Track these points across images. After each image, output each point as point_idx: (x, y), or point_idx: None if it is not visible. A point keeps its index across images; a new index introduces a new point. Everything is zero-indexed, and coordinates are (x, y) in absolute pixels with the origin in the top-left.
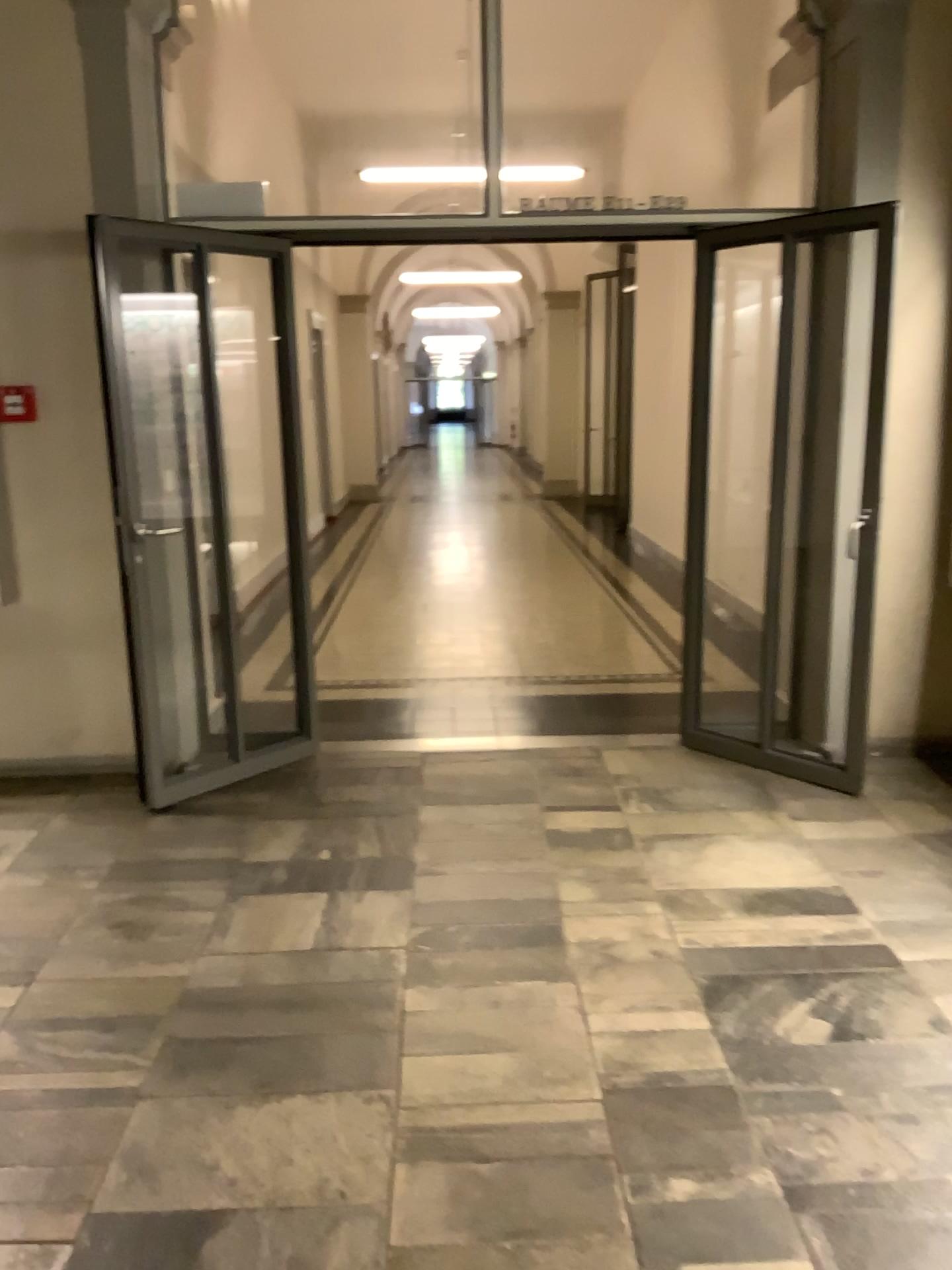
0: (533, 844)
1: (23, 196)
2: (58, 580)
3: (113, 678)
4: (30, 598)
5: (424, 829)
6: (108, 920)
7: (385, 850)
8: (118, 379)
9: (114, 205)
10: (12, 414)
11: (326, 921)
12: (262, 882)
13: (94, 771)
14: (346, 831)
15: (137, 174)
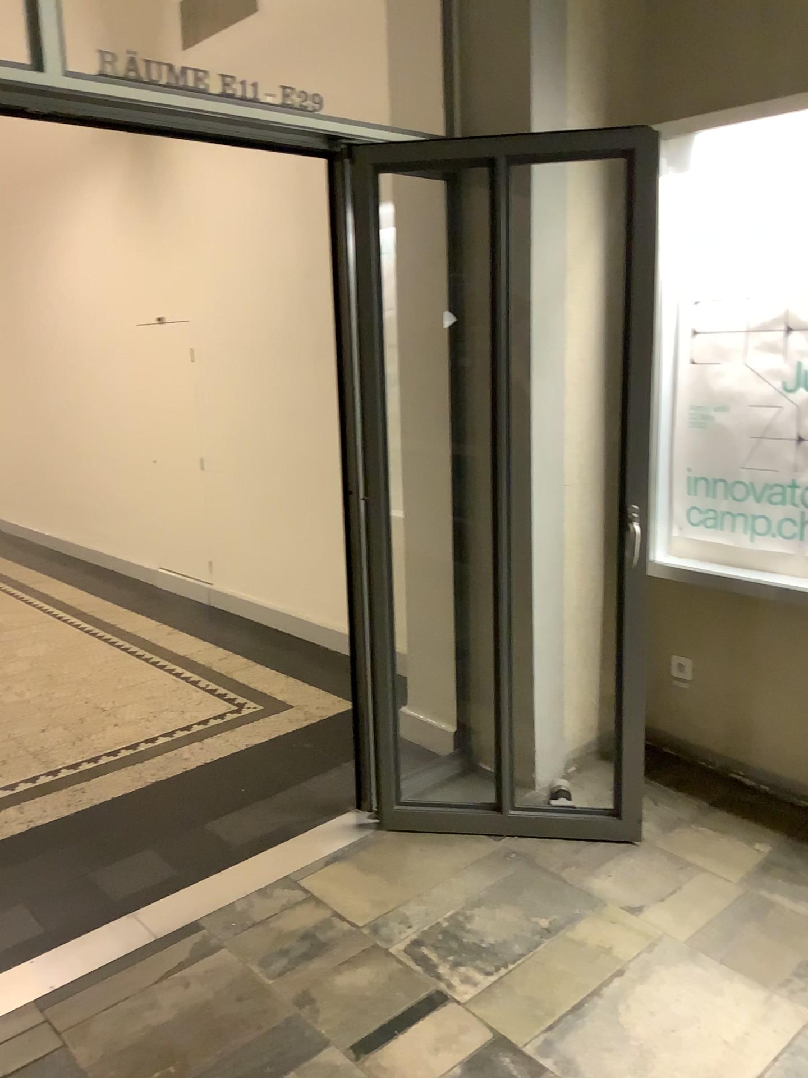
0: None
1: None
2: None
3: None
4: None
5: None
6: None
7: None
8: None
9: None
10: None
11: None
12: None
13: None
14: None
15: None
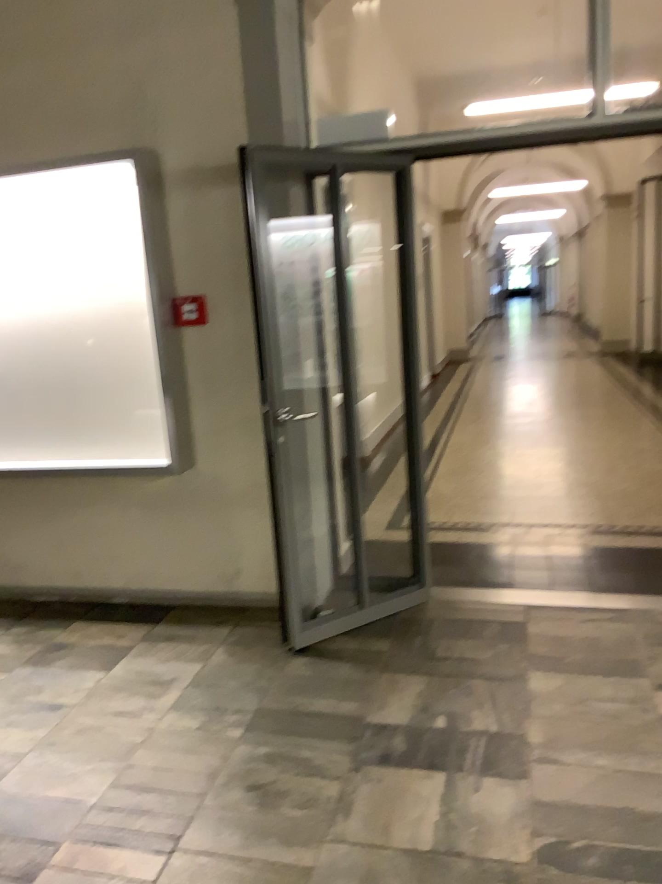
0: (652, 733)
1: (195, 140)
2: (222, 451)
3: (264, 532)
4: (201, 465)
5: (536, 700)
6: (246, 784)
7: (499, 723)
8: (264, 287)
9: (265, 140)
10: (188, 318)
11: (446, 815)
12: (384, 751)
13: (250, 607)
14: (461, 695)
15: (283, 112)
